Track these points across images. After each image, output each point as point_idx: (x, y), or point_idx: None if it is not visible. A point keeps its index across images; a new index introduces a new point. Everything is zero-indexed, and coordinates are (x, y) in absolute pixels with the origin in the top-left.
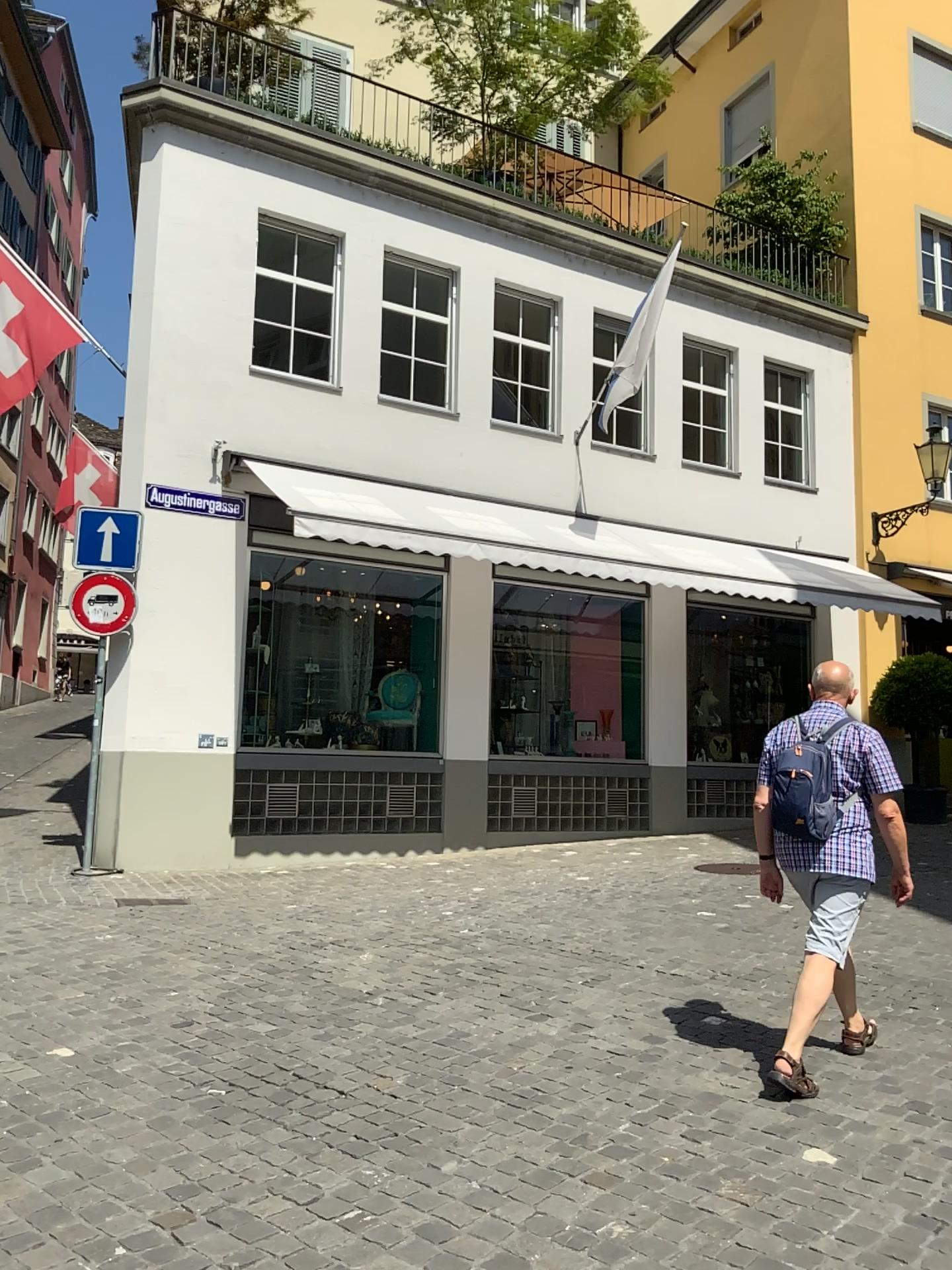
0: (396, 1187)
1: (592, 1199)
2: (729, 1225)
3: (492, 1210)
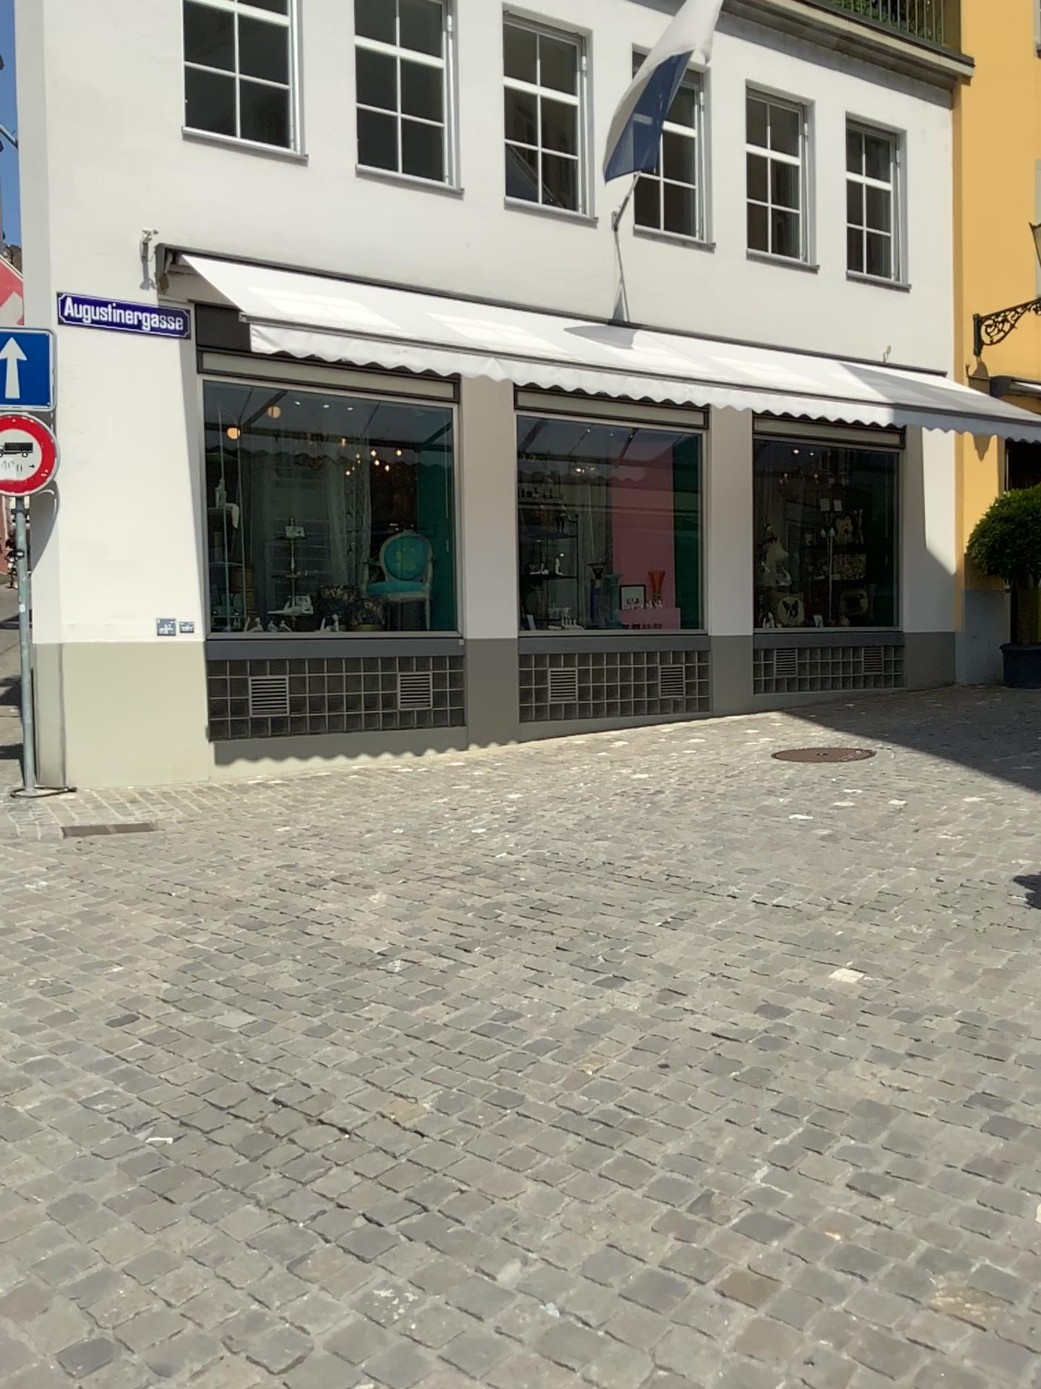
0: (427, 1333)
1: (742, 1339)
2: (969, 1380)
3: (583, 1373)
